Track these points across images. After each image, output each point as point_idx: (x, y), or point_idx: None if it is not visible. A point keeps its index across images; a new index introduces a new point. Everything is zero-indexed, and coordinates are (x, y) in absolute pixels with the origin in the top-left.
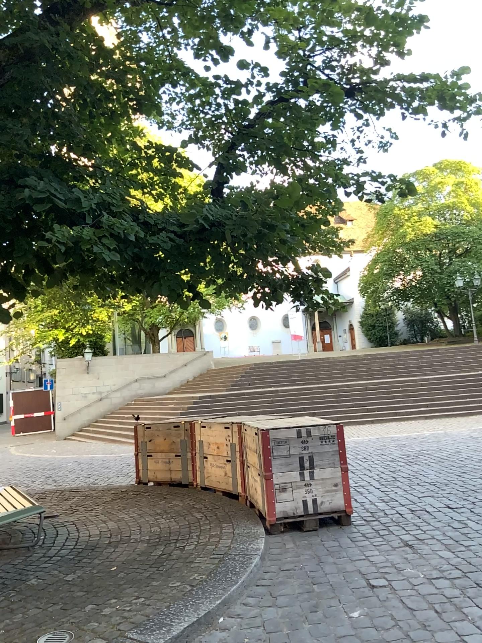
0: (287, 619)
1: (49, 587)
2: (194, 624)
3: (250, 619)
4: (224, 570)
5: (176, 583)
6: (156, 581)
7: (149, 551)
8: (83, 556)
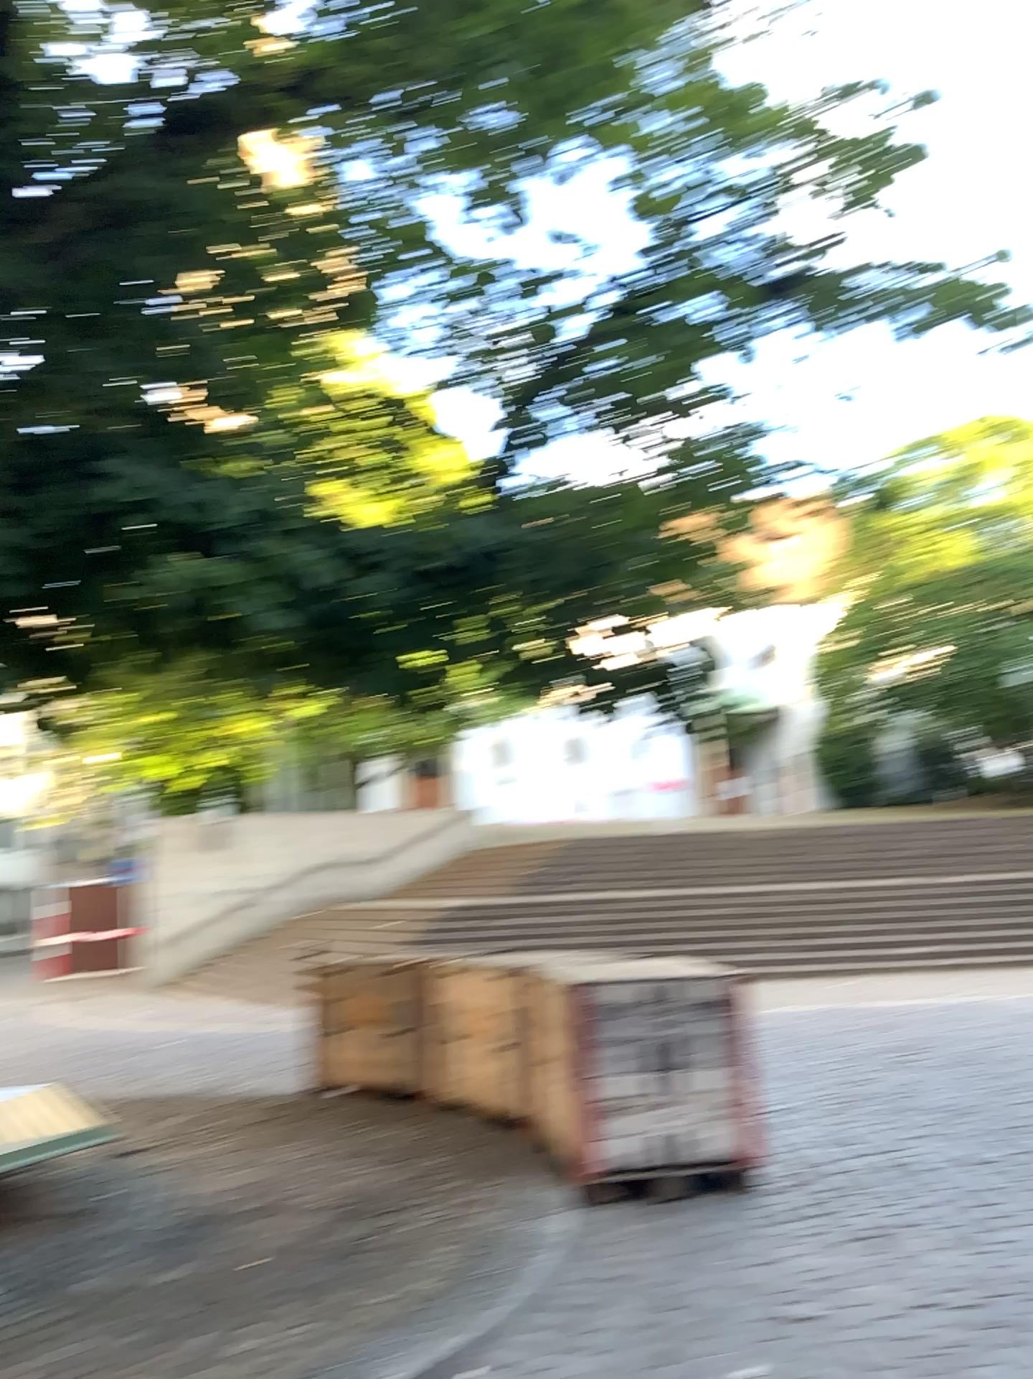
0: None
1: (125, 1297)
2: None
3: (533, 1377)
4: (484, 1274)
5: (386, 1298)
6: (344, 1293)
7: (331, 1231)
8: (196, 1236)
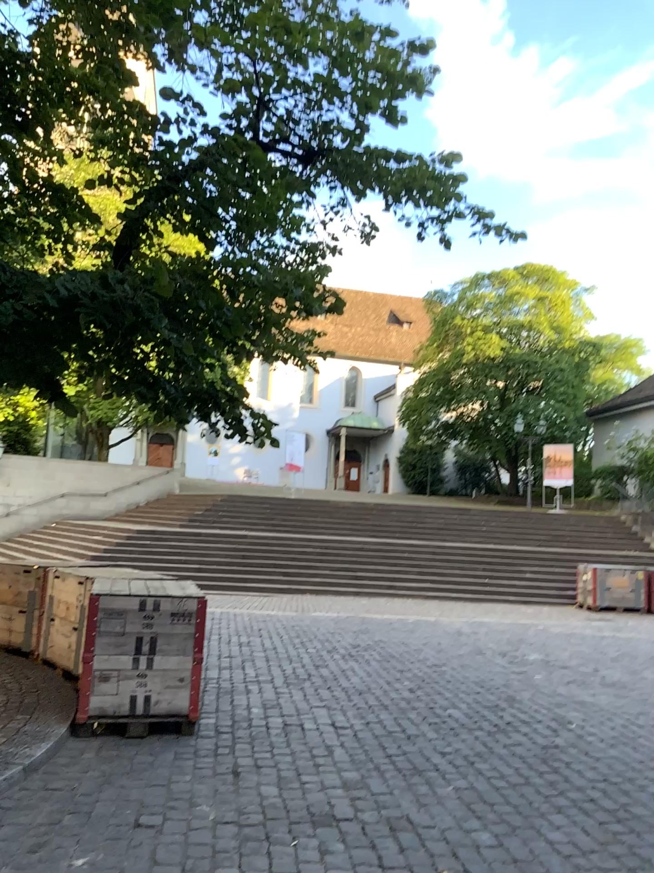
0: None
1: None
2: None
3: None
4: None
5: None
6: None
7: None
8: None
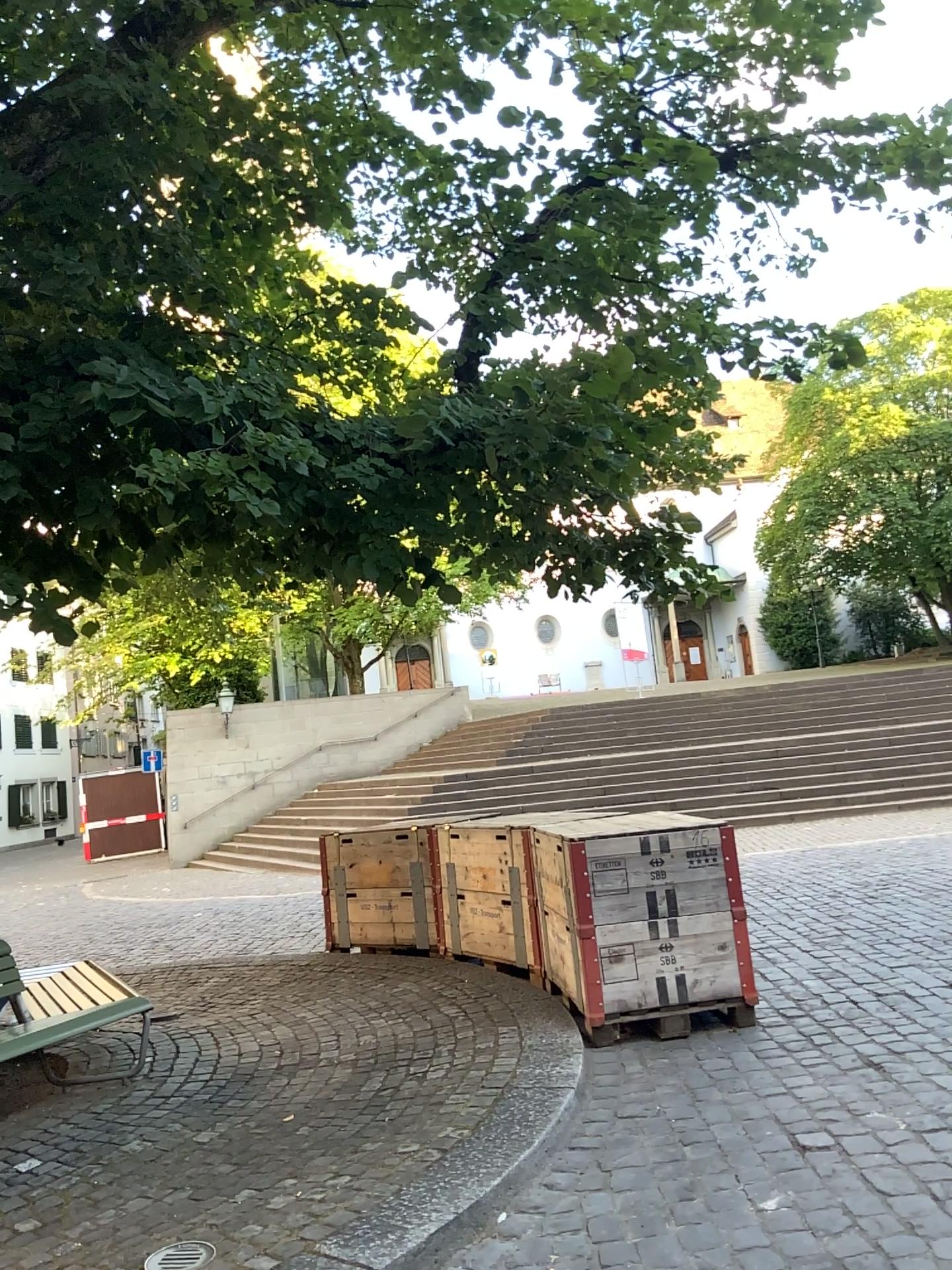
0: (635, 1217)
1: (165, 1156)
2: (450, 1228)
3: (561, 1217)
4: (506, 1119)
5: (413, 1147)
6: (373, 1144)
7: (357, 1084)
8: (229, 1095)
